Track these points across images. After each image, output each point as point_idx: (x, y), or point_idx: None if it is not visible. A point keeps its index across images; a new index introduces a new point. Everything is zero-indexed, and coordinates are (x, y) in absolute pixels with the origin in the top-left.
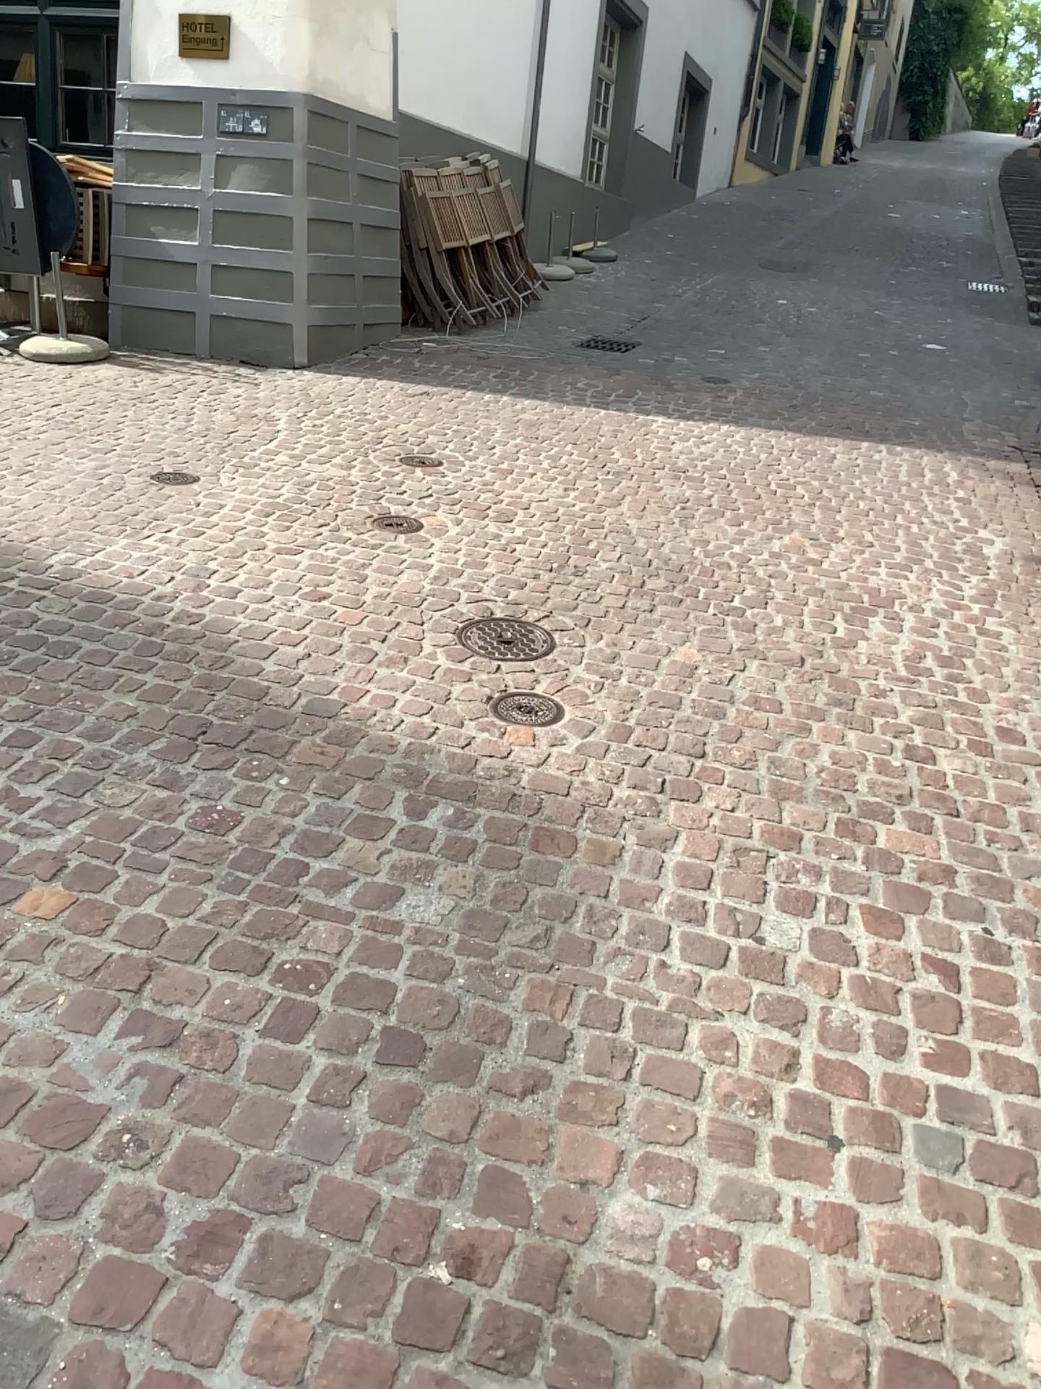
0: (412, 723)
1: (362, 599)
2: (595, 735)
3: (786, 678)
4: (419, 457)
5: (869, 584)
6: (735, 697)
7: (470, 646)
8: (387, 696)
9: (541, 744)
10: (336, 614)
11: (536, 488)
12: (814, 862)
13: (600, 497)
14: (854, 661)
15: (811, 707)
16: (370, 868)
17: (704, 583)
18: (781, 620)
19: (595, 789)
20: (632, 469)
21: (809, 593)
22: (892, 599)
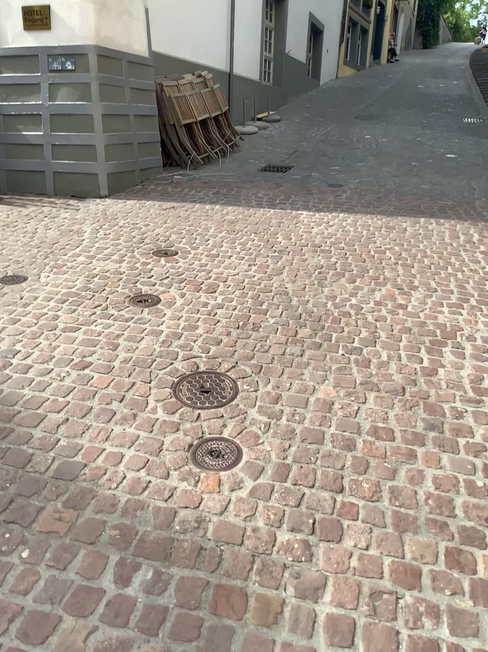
0: (131, 476)
1: (112, 365)
2: (262, 475)
3: (394, 408)
4: (163, 251)
5: (439, 321)
6: (360, 427)
7: (180, 399)
8: (117, 451)
9: (223, 488)
10: (93, 379)
11: (231, 267)
12: (432, 601)
13: (270, 269)
14: (438, 386)
15: (414, 432)
16: (76, 649)
17: (335, 330)
18: (386, 356)
19: (261, 532)
20: (289, 249)
21: (403, 331)
22: (456, 332)
